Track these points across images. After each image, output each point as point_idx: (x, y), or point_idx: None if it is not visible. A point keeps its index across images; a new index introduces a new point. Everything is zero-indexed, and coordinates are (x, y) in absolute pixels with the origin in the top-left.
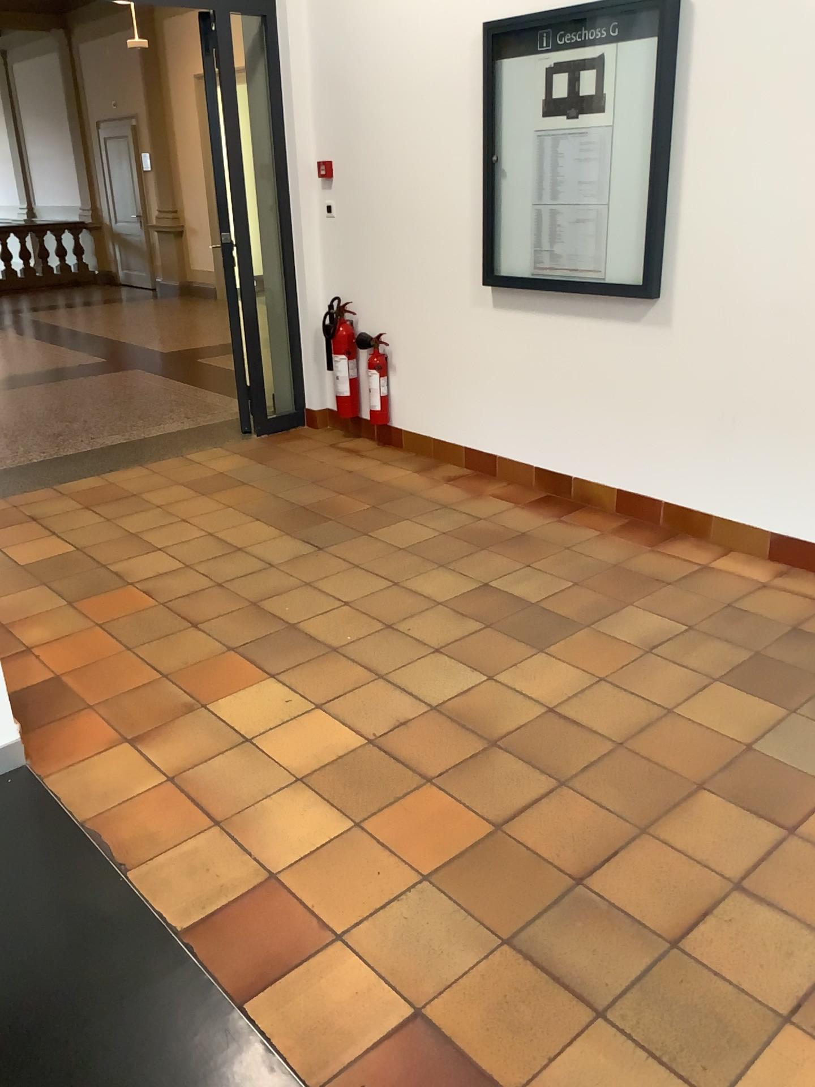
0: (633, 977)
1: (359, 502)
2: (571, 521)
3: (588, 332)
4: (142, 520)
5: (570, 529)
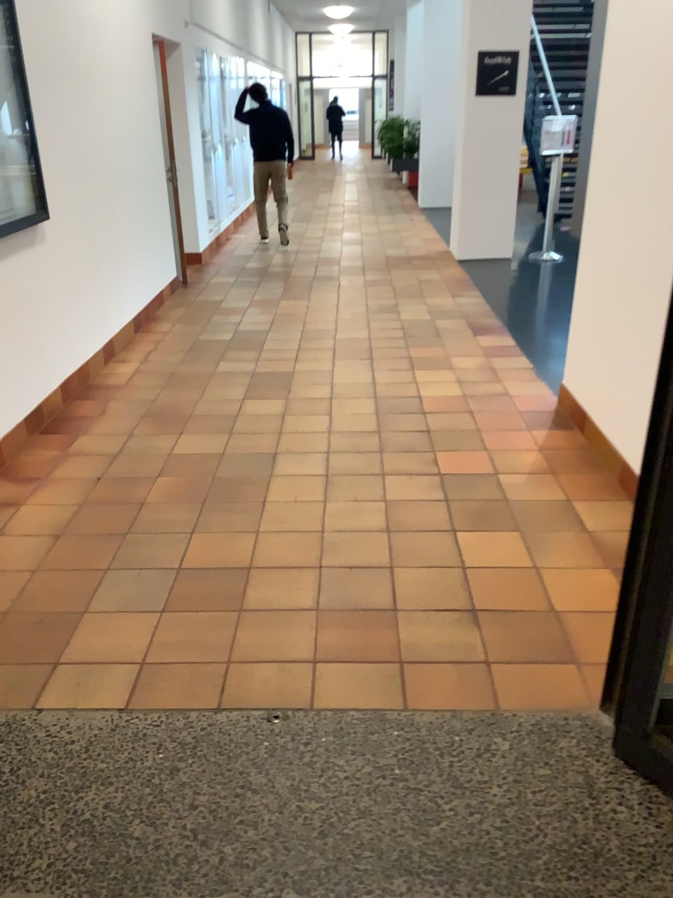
0: (422, 325)
1: (161, 481)
2: (100, 412)
3: (17, 269)
4: (362, 545)
5: (117, 408)
